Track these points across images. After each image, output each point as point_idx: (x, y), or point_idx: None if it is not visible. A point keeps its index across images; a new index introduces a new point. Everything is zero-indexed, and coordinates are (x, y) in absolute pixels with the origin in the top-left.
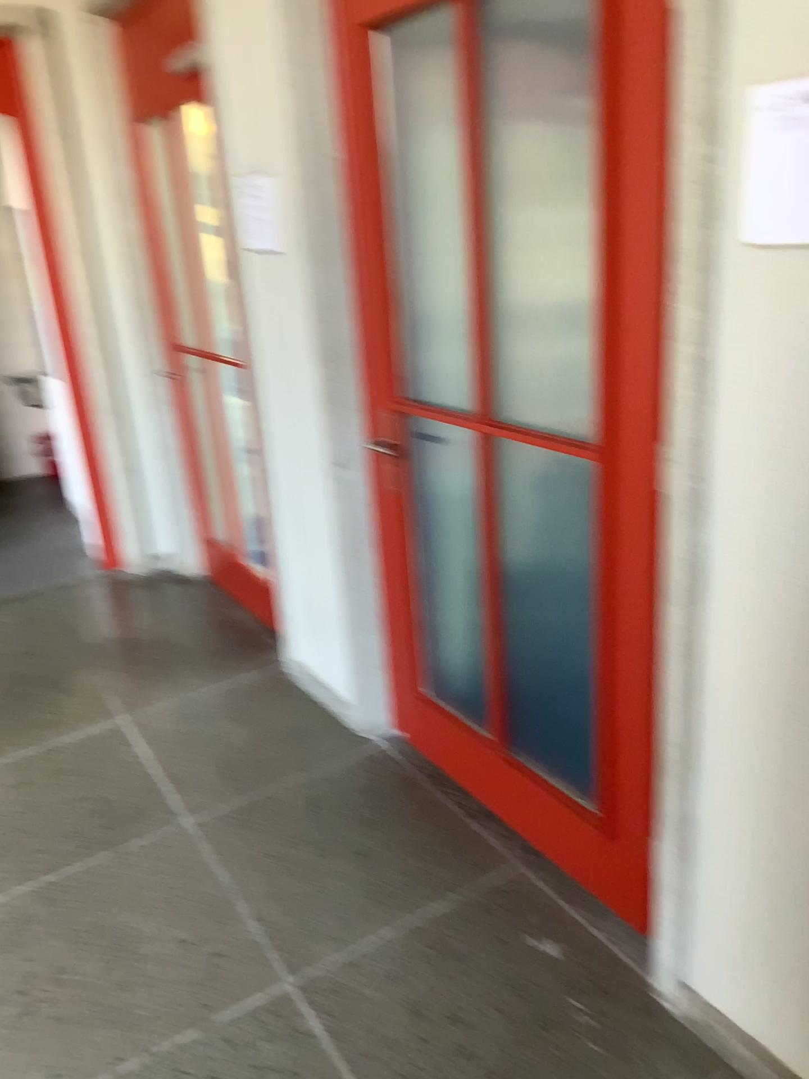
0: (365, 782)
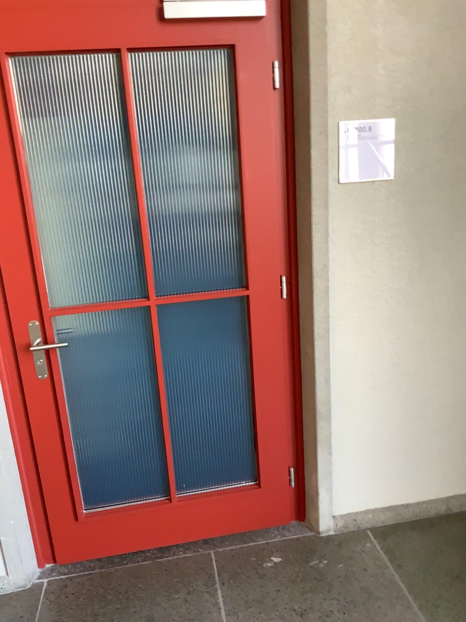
0: (82, 600)
